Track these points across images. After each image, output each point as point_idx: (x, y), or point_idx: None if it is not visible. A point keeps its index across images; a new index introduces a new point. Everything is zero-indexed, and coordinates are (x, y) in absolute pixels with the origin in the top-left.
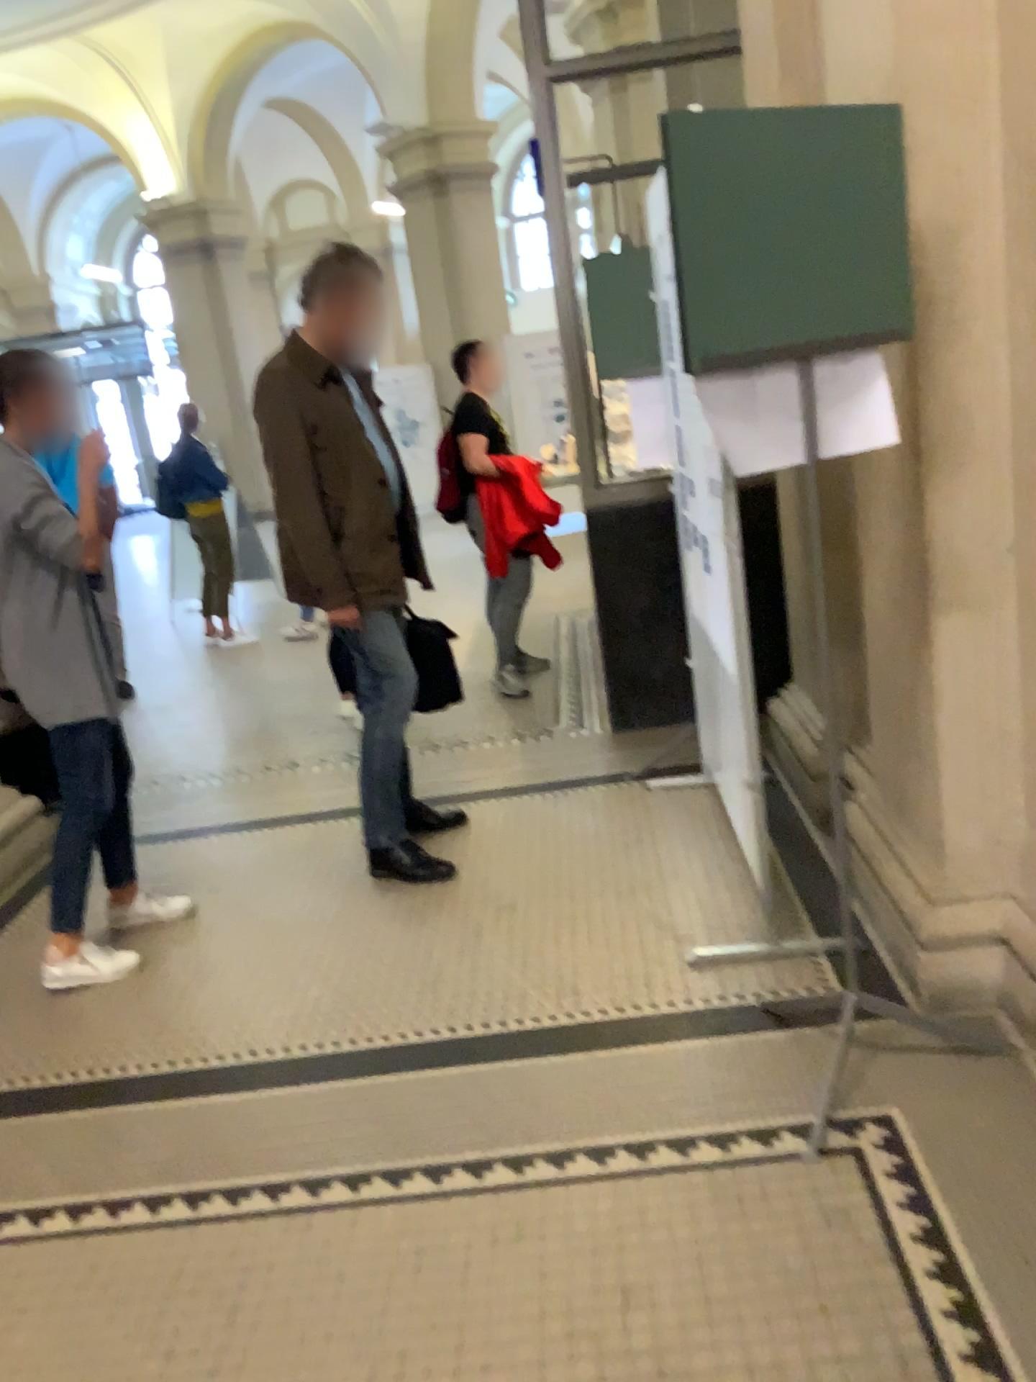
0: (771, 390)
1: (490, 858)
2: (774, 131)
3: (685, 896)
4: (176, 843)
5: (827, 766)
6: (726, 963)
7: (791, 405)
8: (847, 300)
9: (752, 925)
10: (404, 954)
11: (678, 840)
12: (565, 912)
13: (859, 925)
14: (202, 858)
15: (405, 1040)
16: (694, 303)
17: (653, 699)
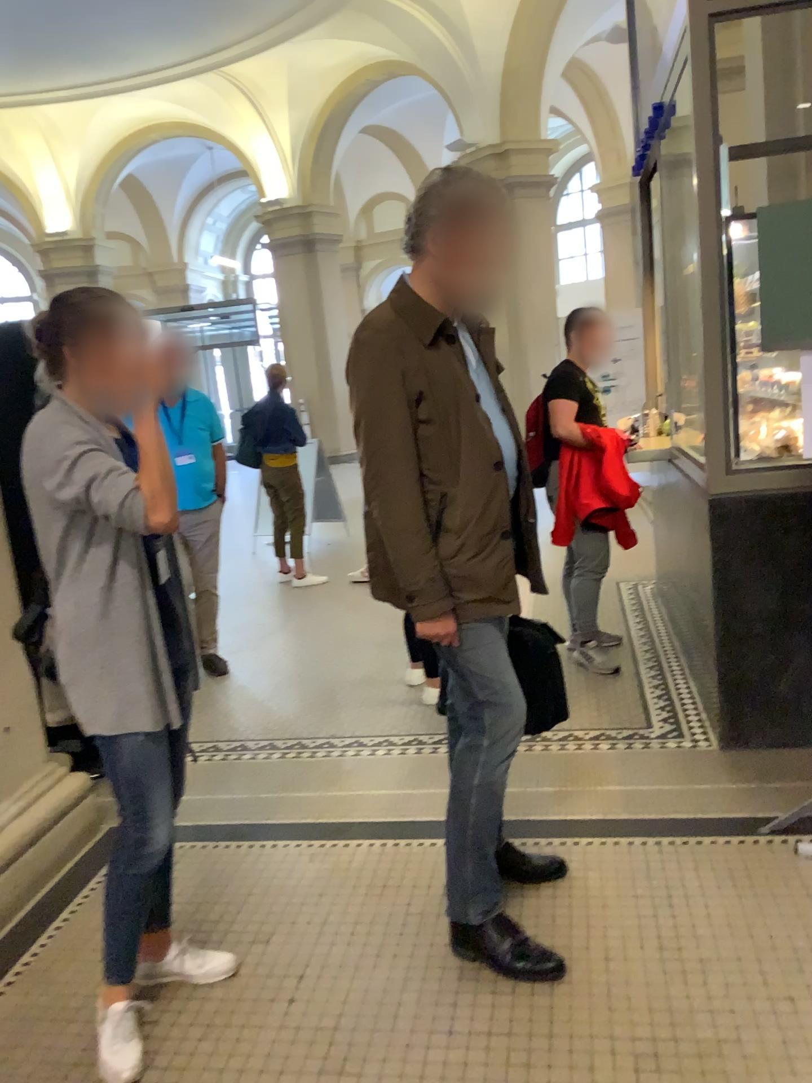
0: None
1: (611, 942)
2: None
3: None
4: (232, 851)
5: None
6: None
7: None
8: None
9: None
10: None
11: None
12: None
13: None
14: (258, 881)
15: None
16: None
17: (781, 718)
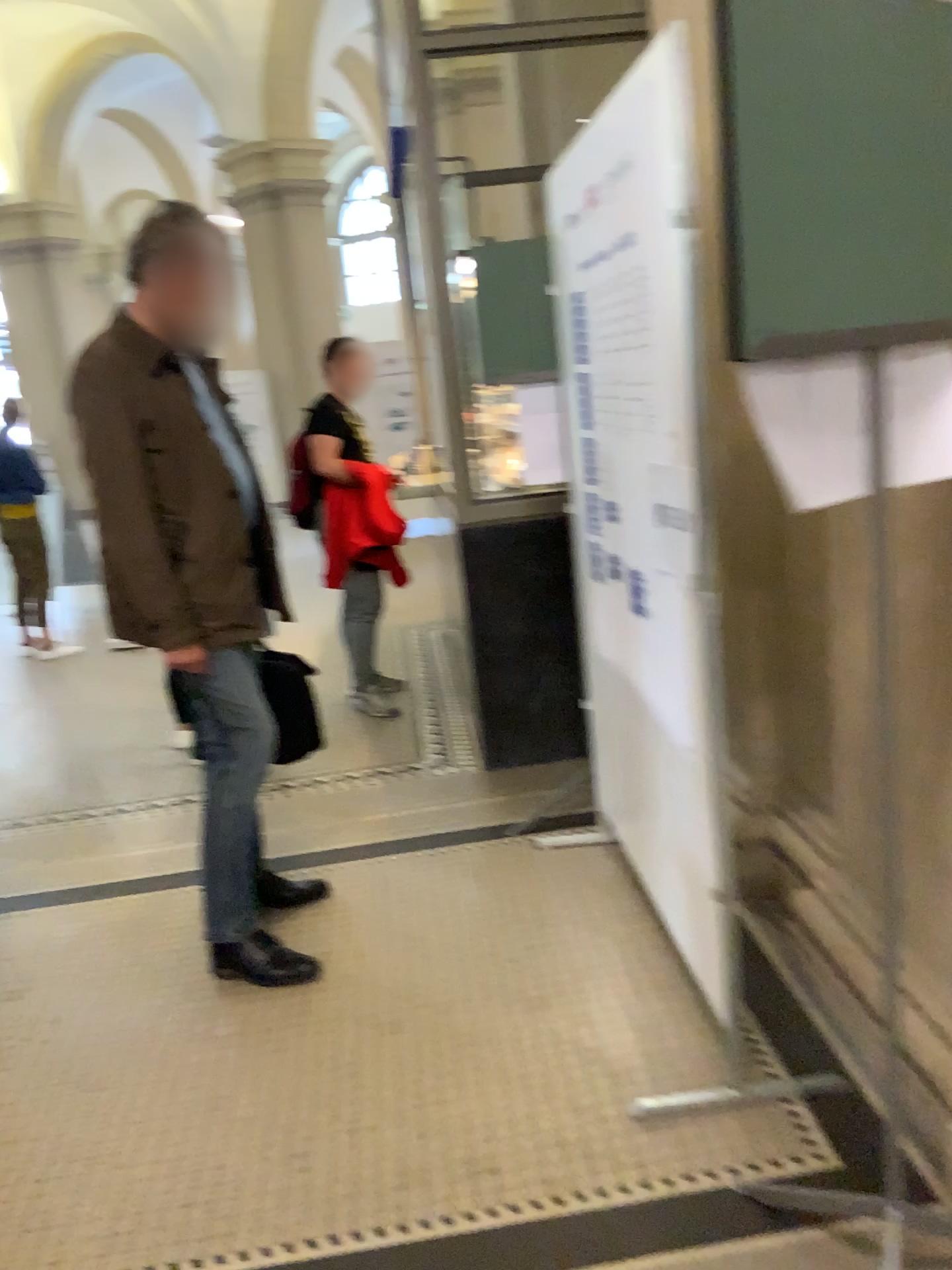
0: (841, 390)
1: (363, 943)
2: (870, 9)
3: (610, 1002)
4: None
5: (757, 830)
6: (688, 1117)
7: (864, 414)
8: (941, 270)
9: (706, 1052)
10: (265, 1102)
11: (586, 918)
12: (467, 1031)
13: (843, 1056)
14: (4, 946)
15: (275, 1264)
16: (763, 253)
17: (533, 736)
